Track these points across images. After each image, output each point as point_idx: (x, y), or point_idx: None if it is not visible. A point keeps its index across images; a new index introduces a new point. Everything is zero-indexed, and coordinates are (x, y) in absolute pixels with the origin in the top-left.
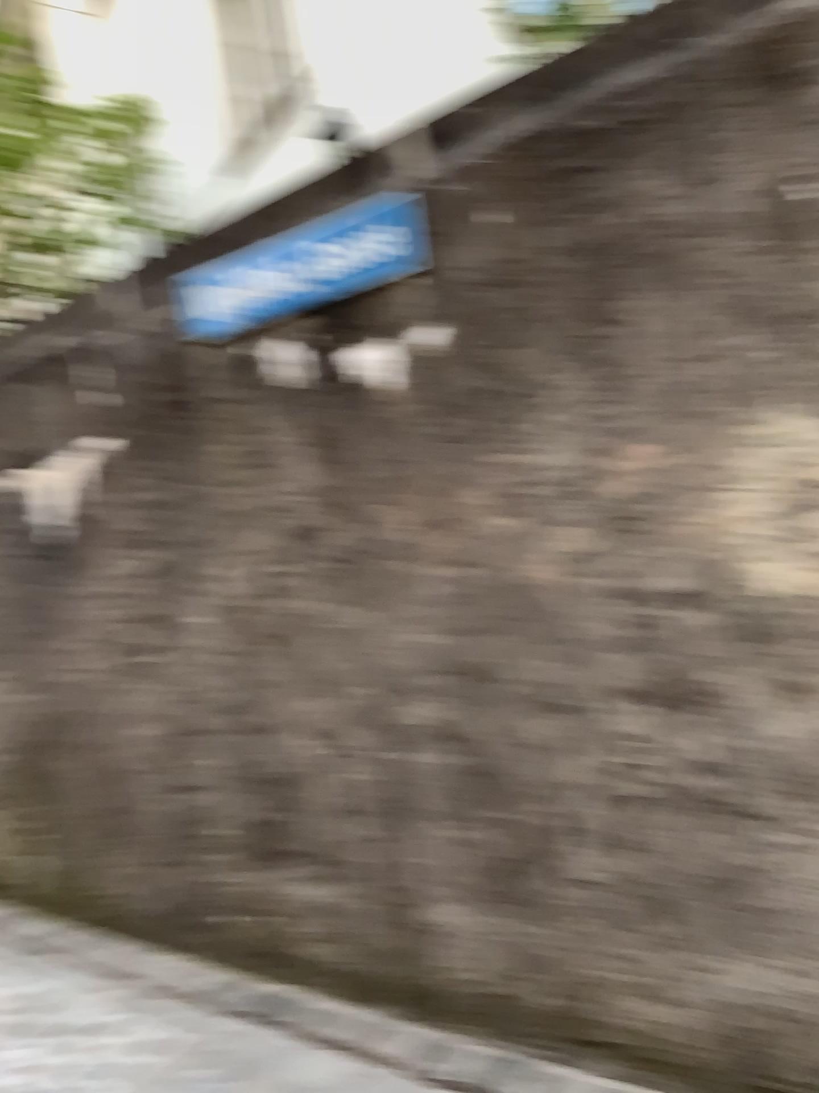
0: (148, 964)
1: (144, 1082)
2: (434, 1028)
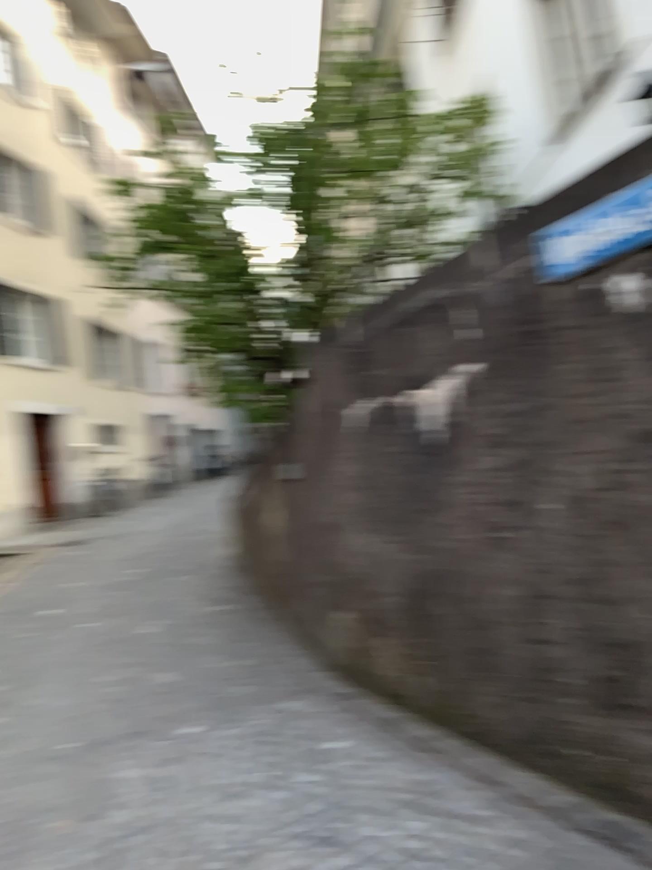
0: (504, 775)
1: None
2: None
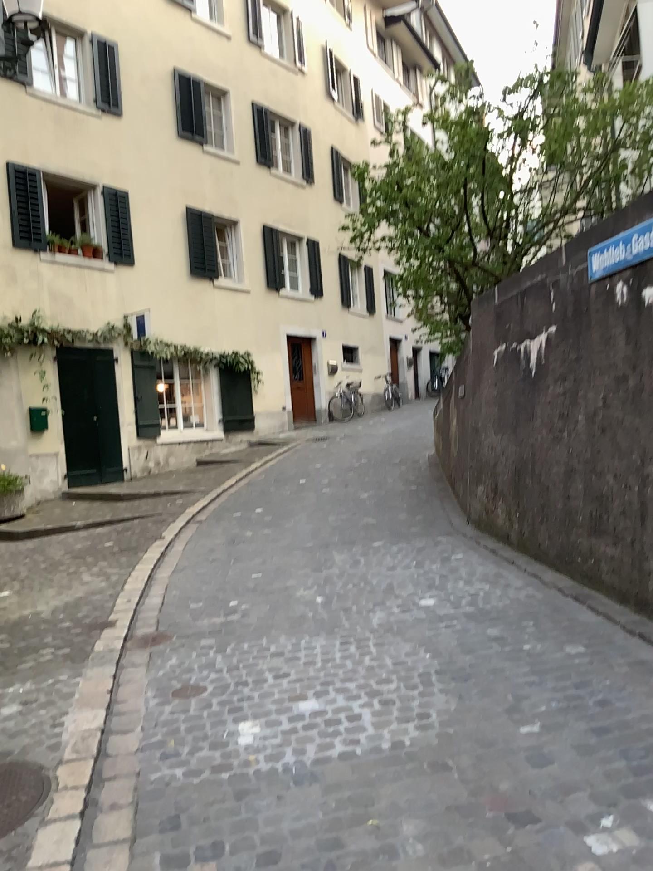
0: (546, 573)
1: (520, 600)
2: (641, 613)
